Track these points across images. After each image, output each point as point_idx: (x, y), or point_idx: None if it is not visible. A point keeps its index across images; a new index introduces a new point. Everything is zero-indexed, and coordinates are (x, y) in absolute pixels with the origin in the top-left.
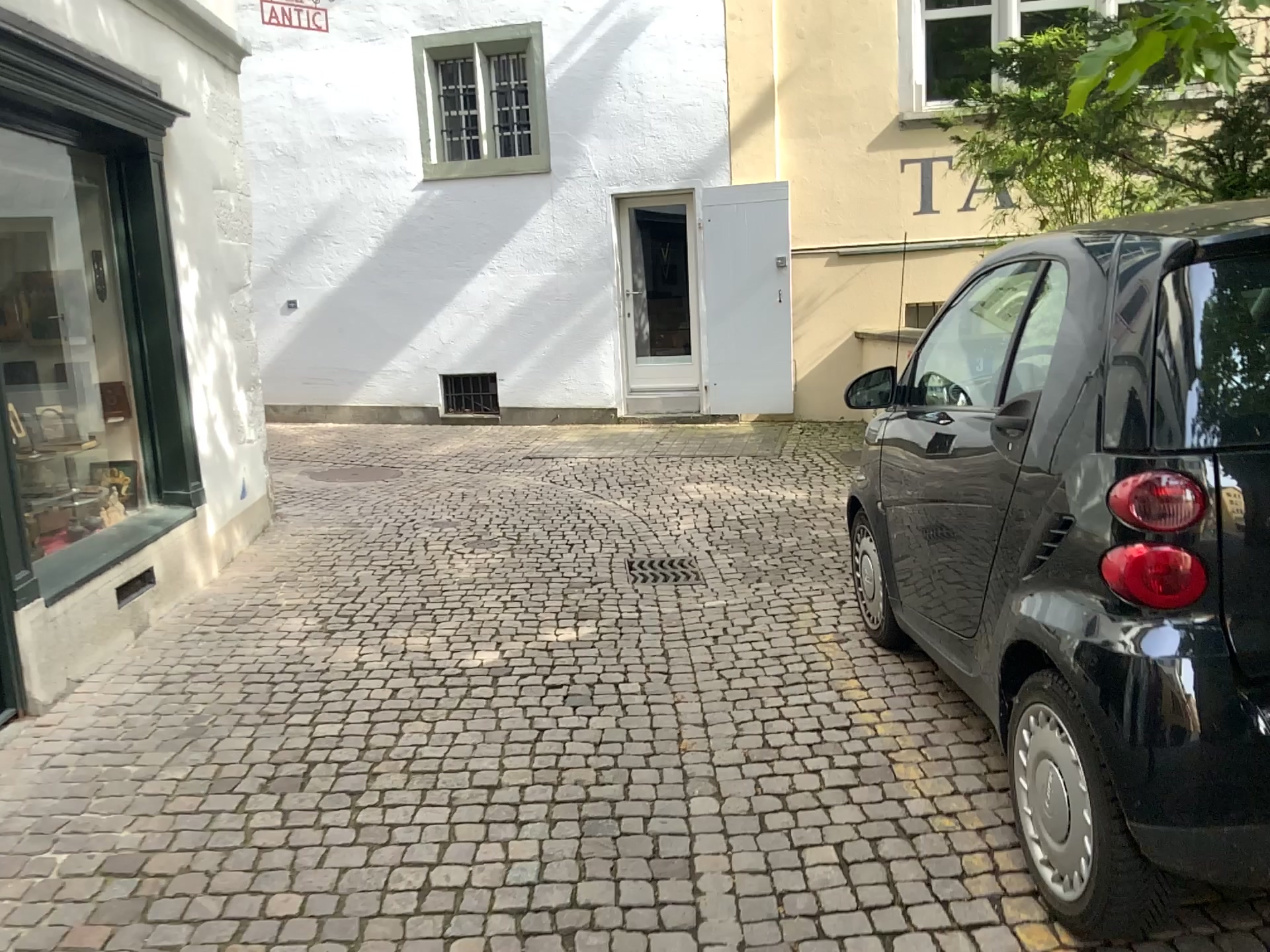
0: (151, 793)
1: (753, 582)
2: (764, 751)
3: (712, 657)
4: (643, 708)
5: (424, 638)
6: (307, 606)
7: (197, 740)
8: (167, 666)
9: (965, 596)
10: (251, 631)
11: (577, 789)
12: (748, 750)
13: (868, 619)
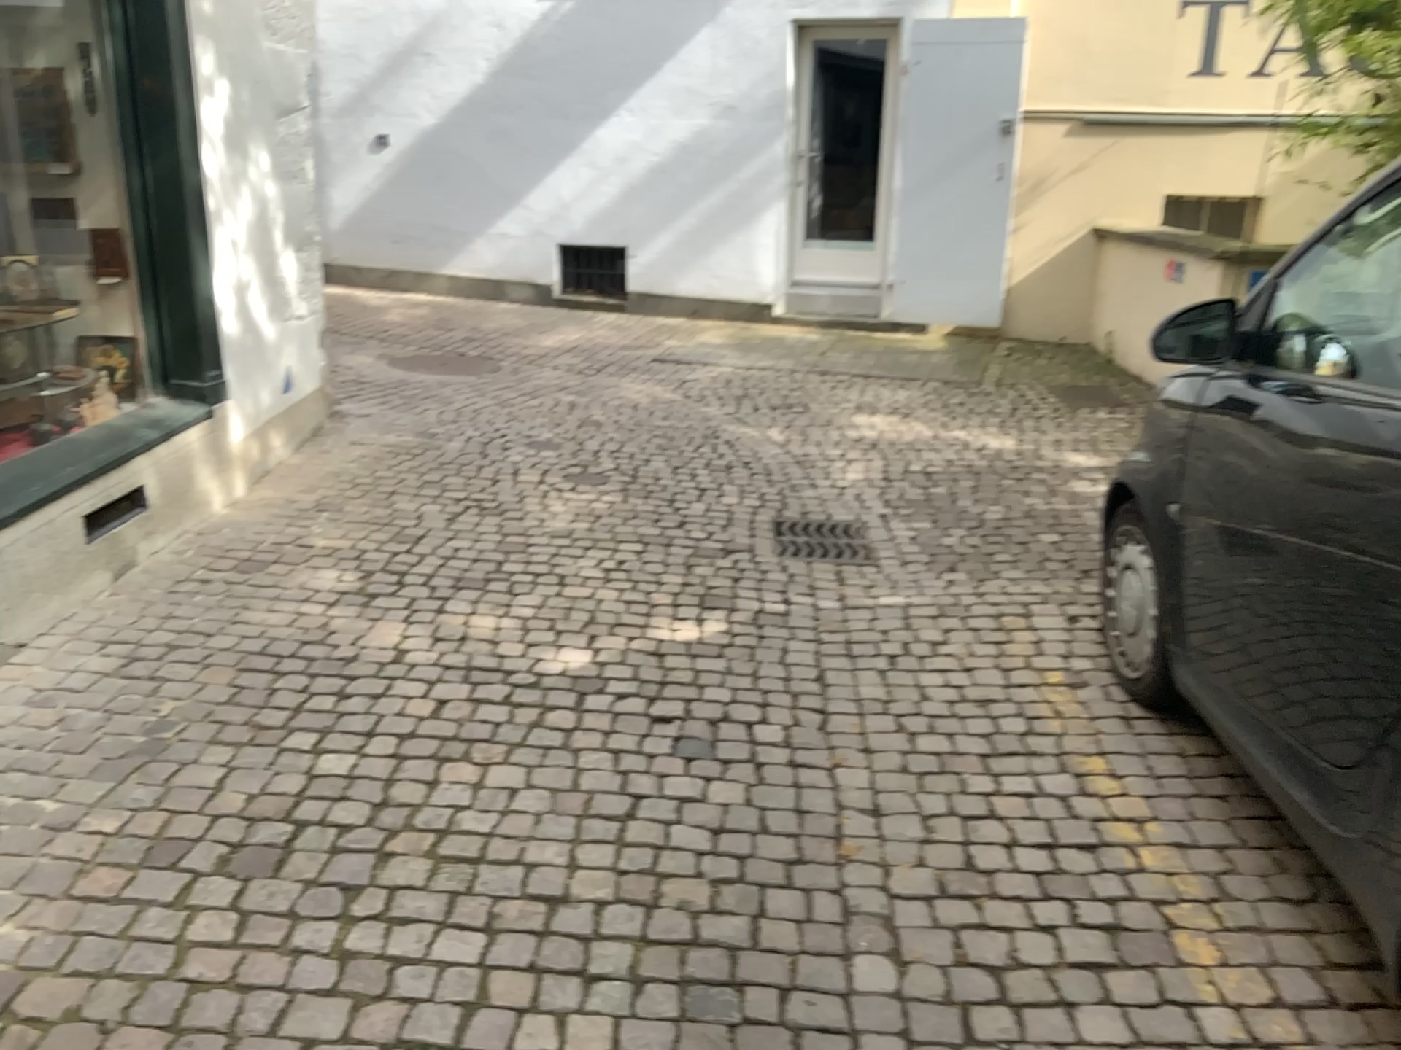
0: (58, 858)
1: (943, 568)
2: (966, 872)
3: (887, 688)
4: (788, 768)
5: (495, 615)
6: (350, 551)
7: (150, 764)
8: (142, 632)
9: (1334, 696)
10: (268, 584)
11: (681, 917)
12: (942, 867)
13: (1120, 661)
